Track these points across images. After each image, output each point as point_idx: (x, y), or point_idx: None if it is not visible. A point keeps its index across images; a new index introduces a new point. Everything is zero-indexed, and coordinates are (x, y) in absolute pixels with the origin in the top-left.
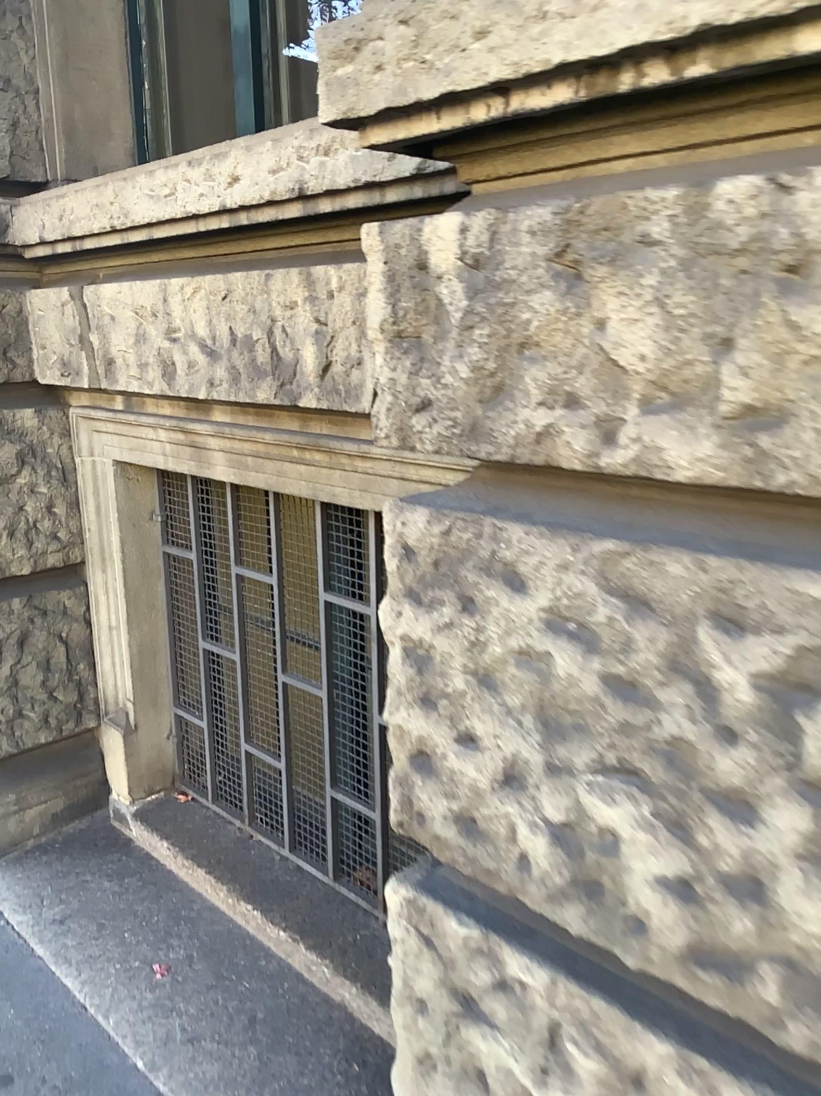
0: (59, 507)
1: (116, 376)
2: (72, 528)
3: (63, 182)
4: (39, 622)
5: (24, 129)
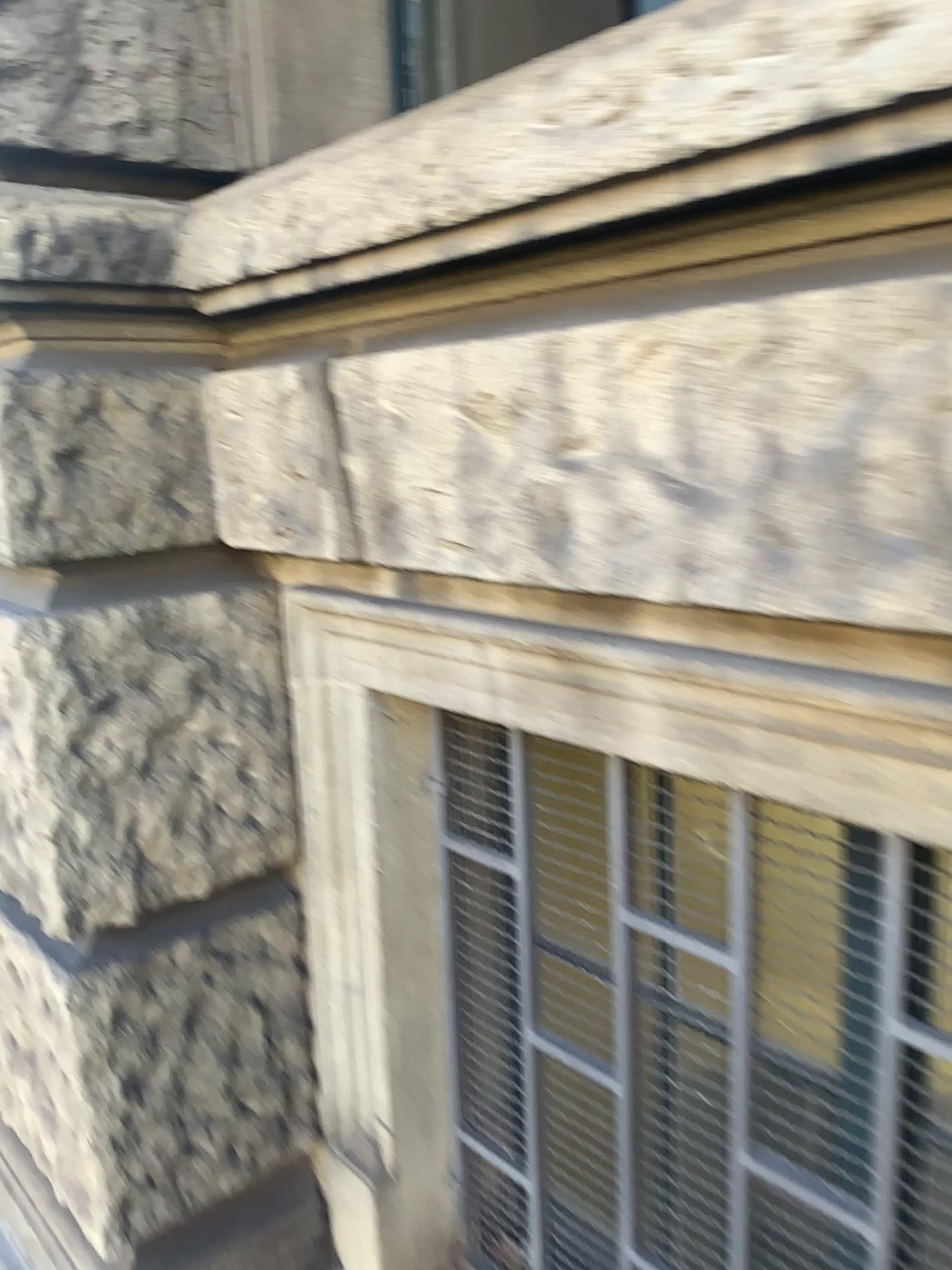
0: (252, 764)
1: (401, 535)
2: (274, 802)
3: (268, 168)
4: (214, 974)
5: (200, 68)
